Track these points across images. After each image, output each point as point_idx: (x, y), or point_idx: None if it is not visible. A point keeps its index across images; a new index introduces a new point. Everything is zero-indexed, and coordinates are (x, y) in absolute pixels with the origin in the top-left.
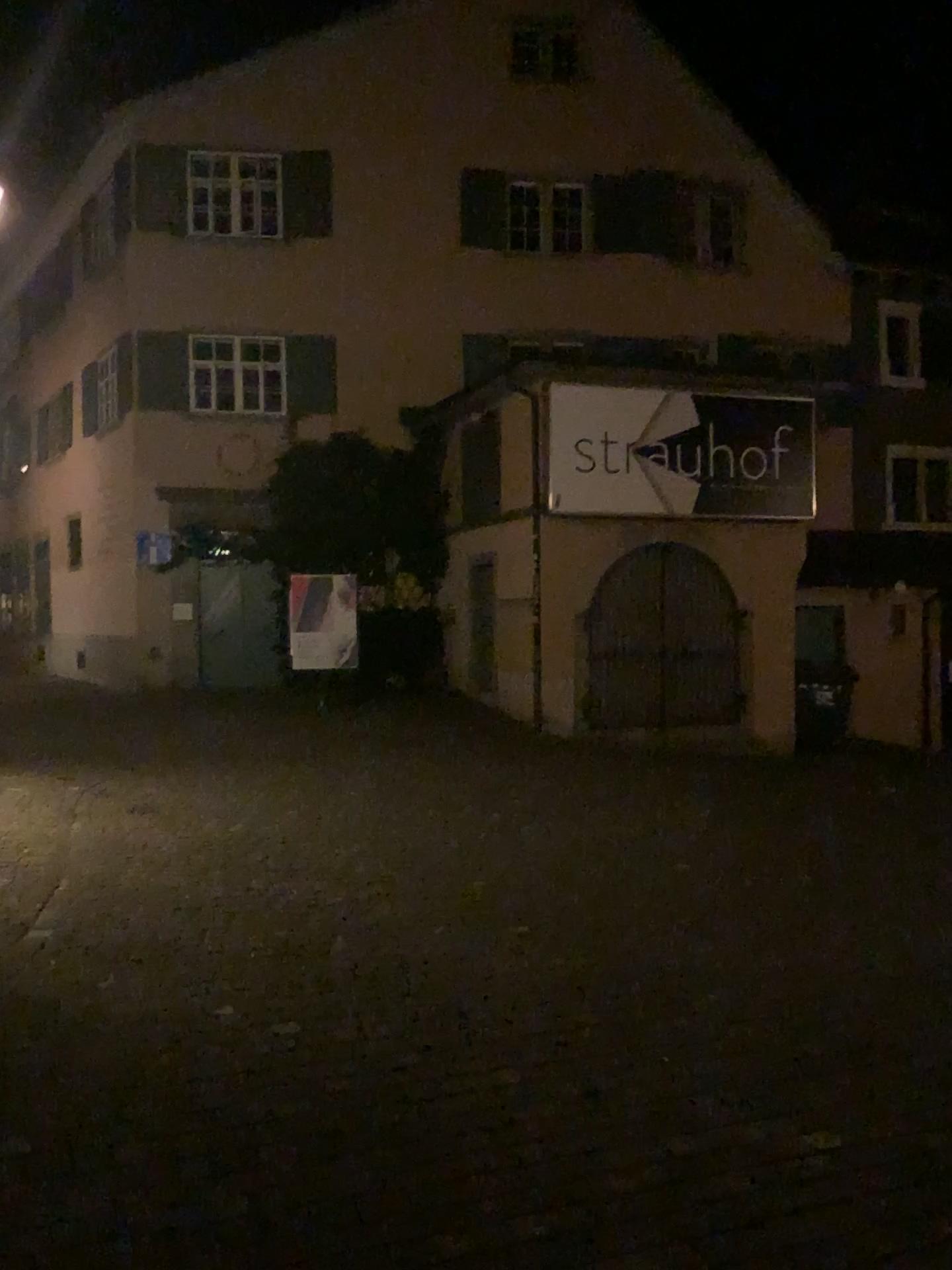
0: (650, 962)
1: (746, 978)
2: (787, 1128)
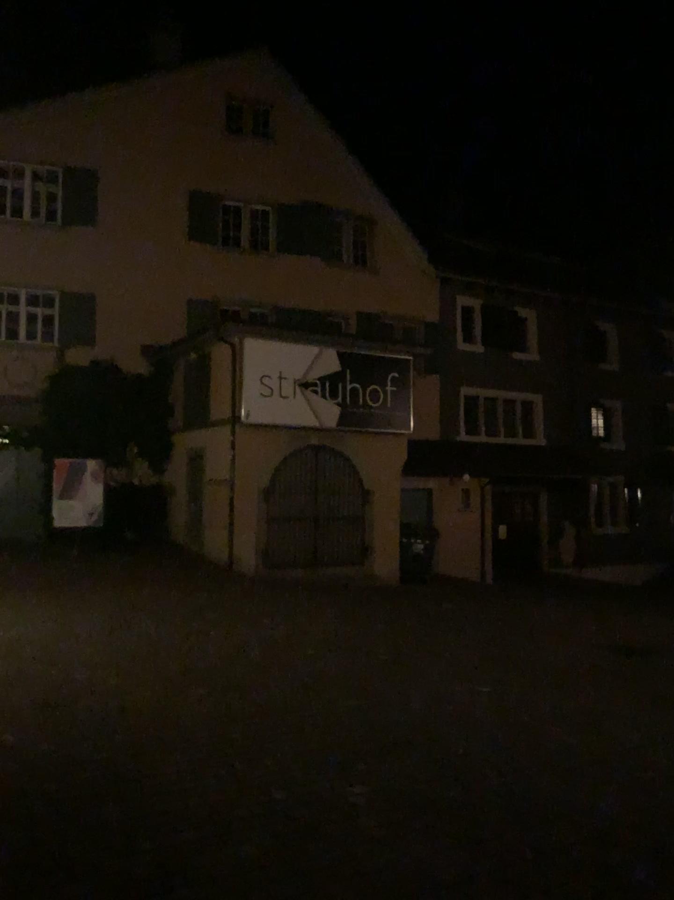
0: (282, 703)
1: (336, 710)
2: (344, 781)
